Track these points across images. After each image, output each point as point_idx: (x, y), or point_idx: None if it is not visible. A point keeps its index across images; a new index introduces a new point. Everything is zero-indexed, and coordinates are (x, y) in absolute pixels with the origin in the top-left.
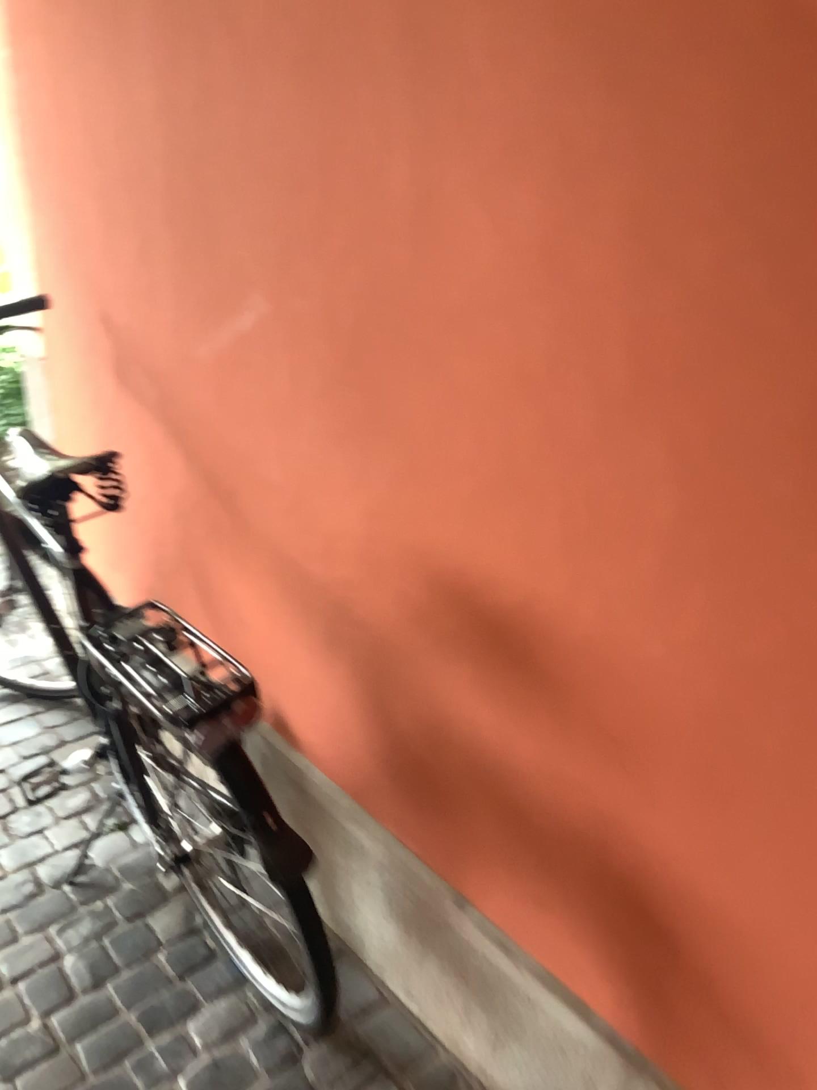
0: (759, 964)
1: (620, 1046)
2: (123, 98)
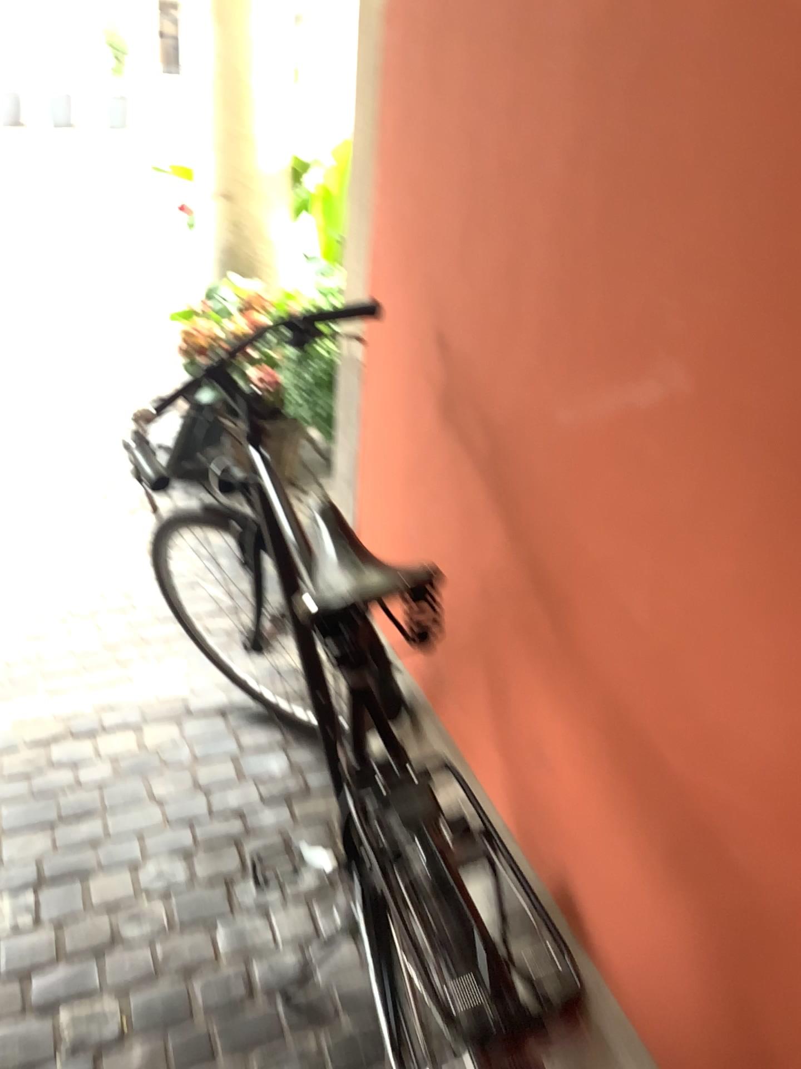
0: None
1: None
2: (520, 82)
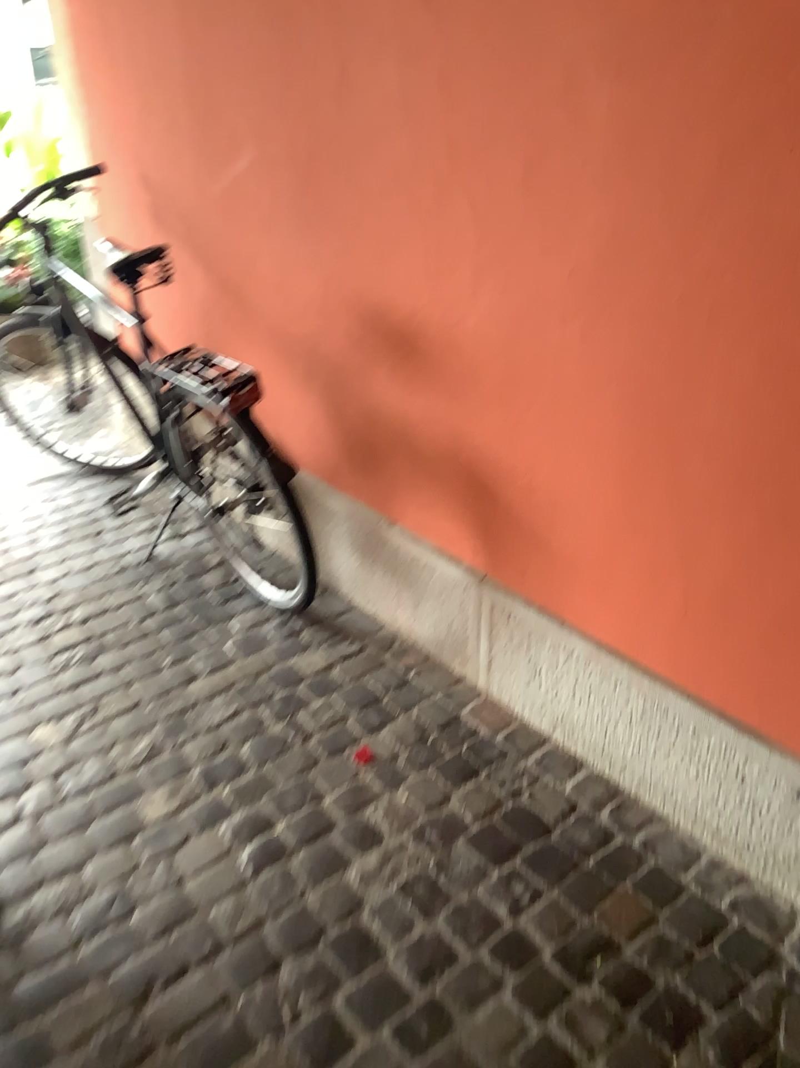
0: (531, 482)
1: (476, 570)
2: (153, 16)
